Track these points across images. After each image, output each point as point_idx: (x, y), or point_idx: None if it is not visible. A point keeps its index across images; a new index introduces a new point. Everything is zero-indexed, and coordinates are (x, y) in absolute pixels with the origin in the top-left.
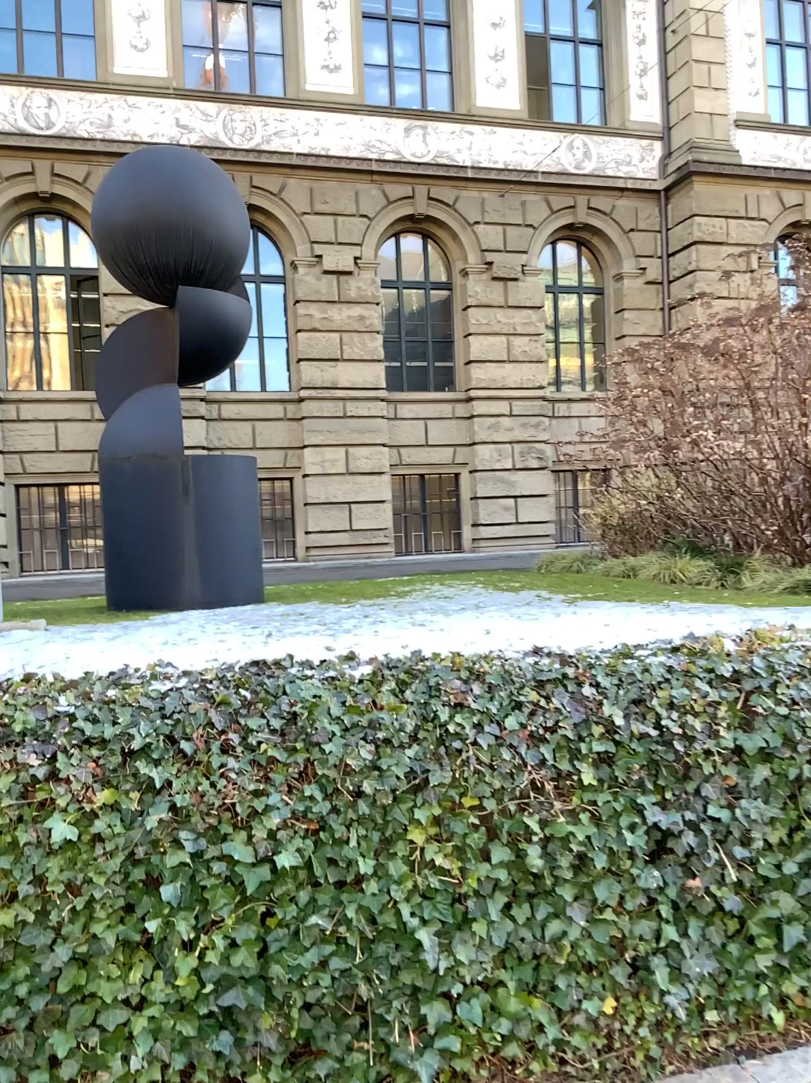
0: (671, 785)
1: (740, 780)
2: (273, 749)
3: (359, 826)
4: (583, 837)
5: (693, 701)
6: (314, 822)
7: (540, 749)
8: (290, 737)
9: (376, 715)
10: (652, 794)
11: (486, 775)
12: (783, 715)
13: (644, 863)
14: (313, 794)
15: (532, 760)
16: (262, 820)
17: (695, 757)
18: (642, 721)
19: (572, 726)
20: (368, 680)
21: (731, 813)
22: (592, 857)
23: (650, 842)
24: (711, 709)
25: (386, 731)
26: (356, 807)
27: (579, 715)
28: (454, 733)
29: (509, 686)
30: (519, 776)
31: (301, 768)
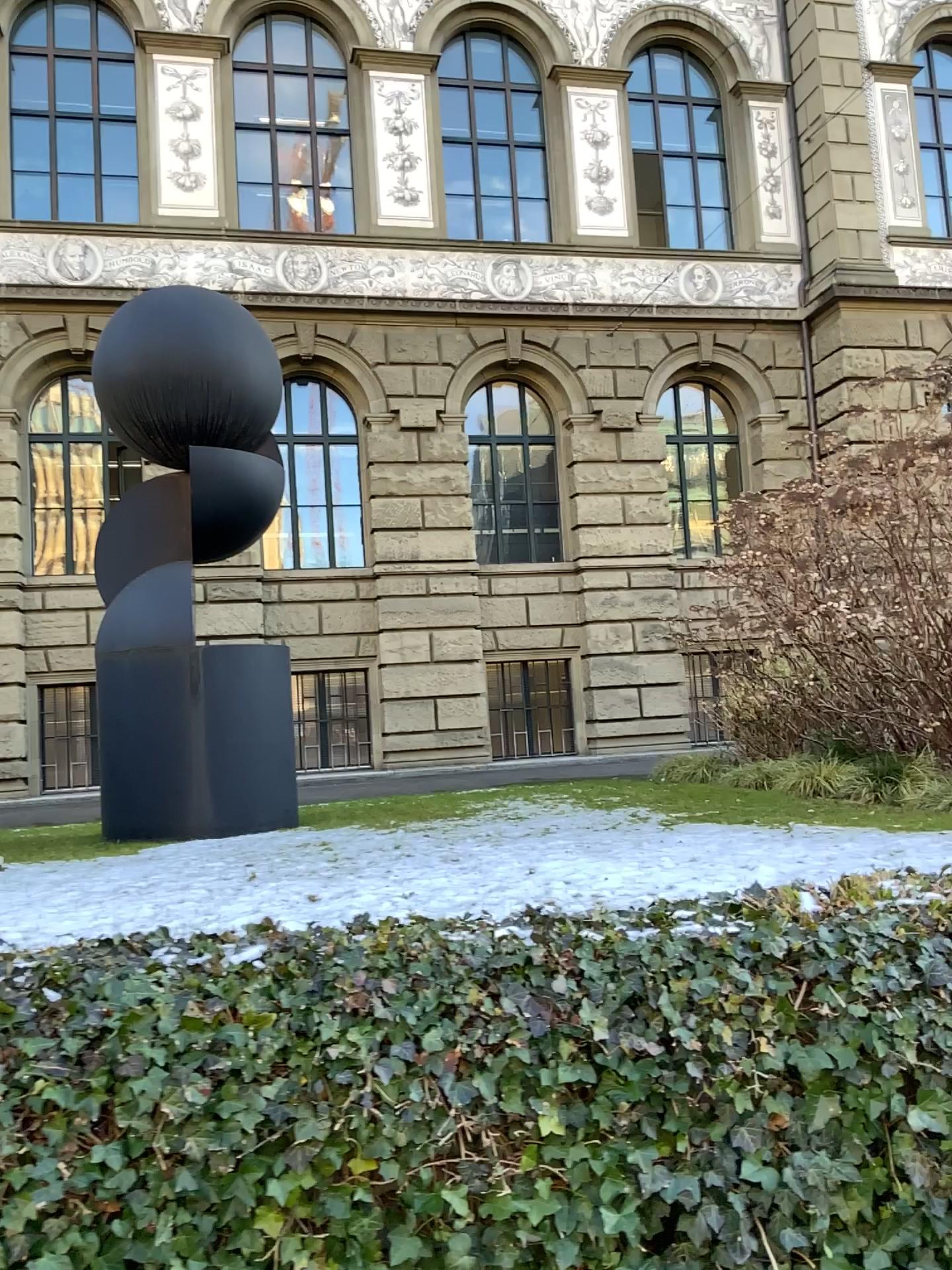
0: (686, 1135)
1: (796, 1126)
2: (56, 1089)
3: (178, 1213)
4: (543, 1223)
5: (726, 999)
6: (105, 1208)
7: (479, 1081)
8: (89, 1069)
9: (228, 1030)
10: (655, 1150)
11: (390, 1124)
12: (866, 1019)
13: (642, 1263)
14: (107, 1162)
15: (464, 1099)
16: (20, 1207)
17: (724, 1089)
18: (643, 1035)
19: (532, 1044)
20: (237, 974)
21: (781, 1179)
22: (555, 1256)
23: (653, 1228)
24: (754, 1012)
25: (240, 1056)
26: (175, 1183)
27: (545, 1025)
28: (345, 1058)
29: (448, 979)
30: (443, 1125)
31: (93, 1121)
